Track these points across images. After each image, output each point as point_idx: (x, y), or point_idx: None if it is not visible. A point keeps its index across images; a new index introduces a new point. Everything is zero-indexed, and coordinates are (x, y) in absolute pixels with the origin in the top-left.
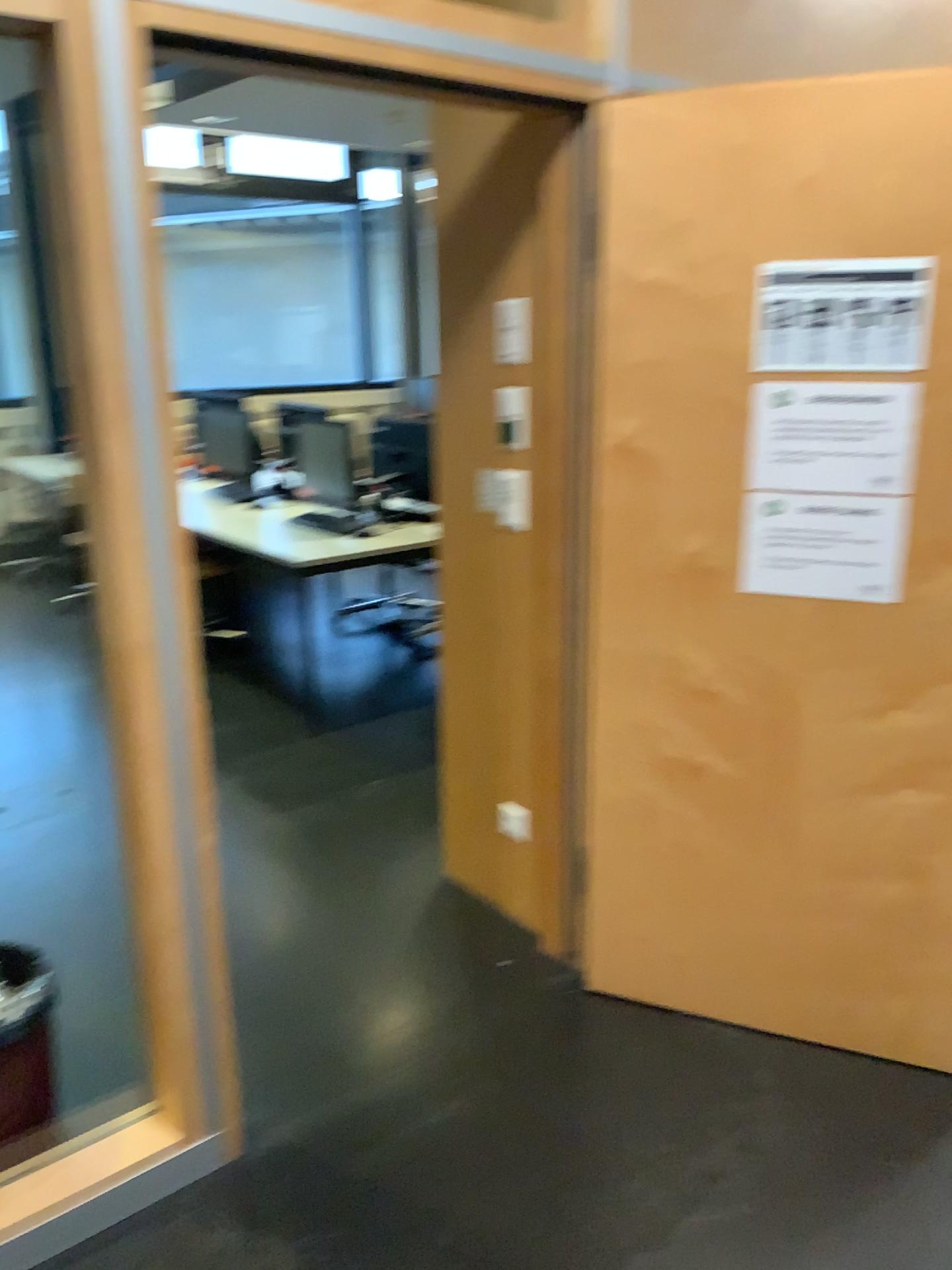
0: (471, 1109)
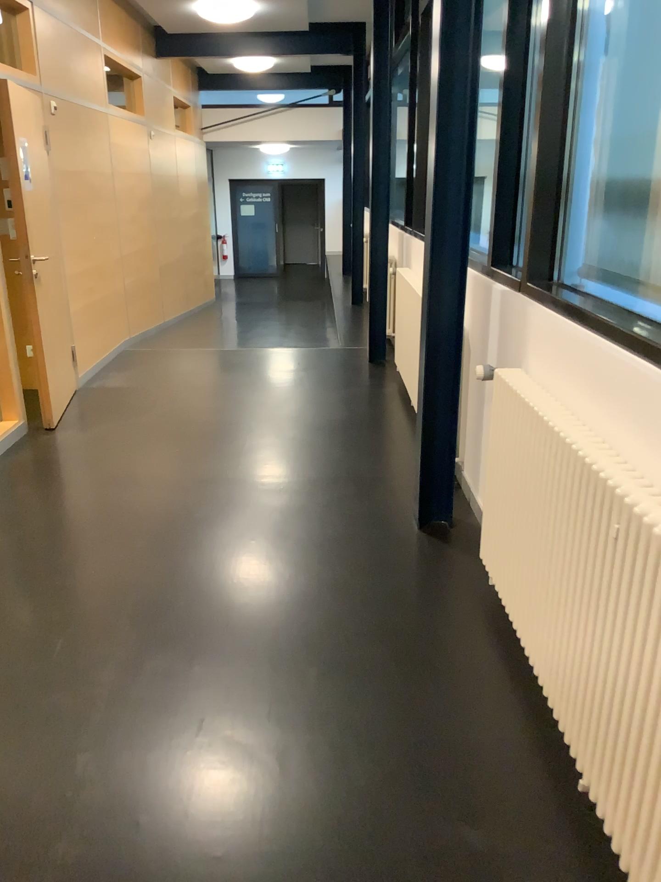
0: (80, 408)
